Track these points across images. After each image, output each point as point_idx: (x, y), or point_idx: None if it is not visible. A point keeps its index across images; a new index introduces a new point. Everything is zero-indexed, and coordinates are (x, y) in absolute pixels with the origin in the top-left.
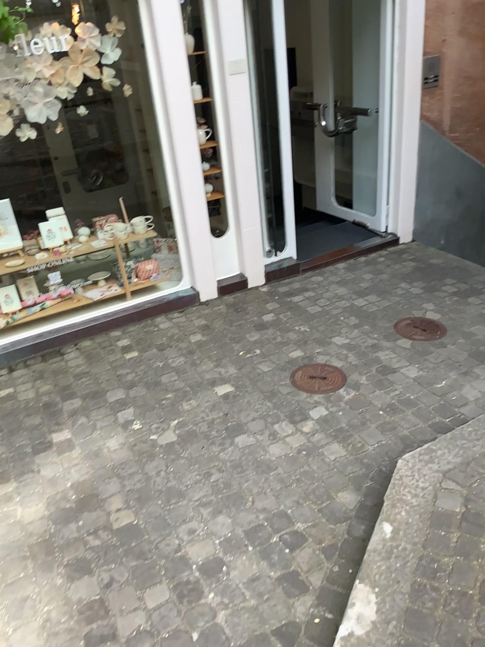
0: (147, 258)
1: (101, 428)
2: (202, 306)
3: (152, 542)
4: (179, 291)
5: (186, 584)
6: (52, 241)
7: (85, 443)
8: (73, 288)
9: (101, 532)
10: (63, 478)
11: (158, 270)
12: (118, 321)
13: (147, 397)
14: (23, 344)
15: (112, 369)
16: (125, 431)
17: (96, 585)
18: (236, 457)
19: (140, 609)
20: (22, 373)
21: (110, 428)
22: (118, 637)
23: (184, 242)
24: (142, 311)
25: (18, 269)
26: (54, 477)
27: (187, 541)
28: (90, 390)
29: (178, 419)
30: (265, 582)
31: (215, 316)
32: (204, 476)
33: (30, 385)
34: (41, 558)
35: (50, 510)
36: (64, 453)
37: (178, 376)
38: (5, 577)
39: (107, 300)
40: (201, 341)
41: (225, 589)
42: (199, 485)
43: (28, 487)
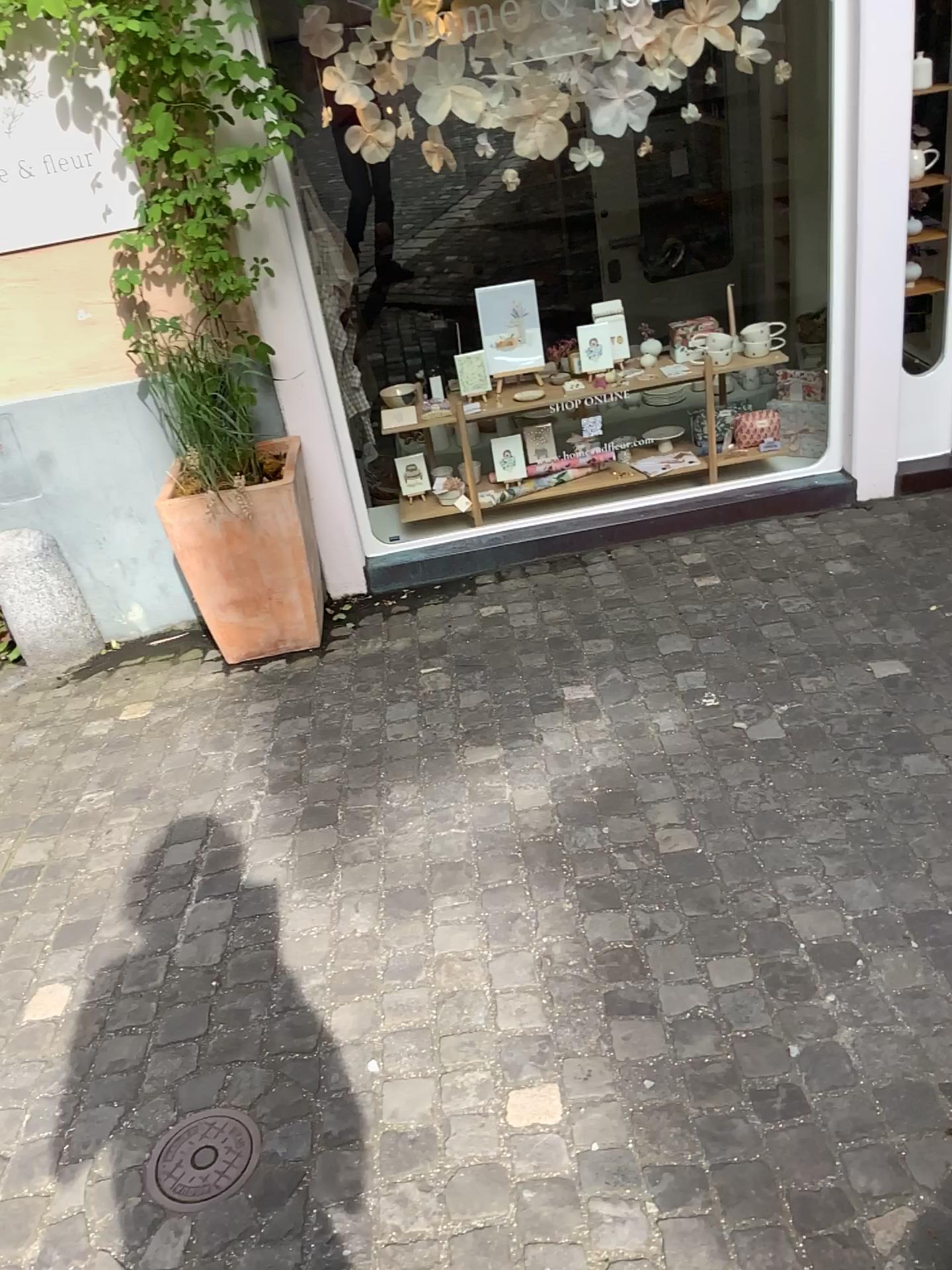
0: (756, 410)
1: (646, 693)
2: (855, 513)
3: (728, 890)
4: (813, 476)
5: (786, 968)
6: (592, 360)
7: (618, 713)
8: (612, 450)
9: (639, 852)
10: (580, 758)
11: (776, 435)
12: (690, 518)
13: (734, 656)
14: (522, 536)
15: (673, 600)
16: (690, 705)
17: (629, 927)
18: (900, 789)
19: (702, 982)
20: (515, 584)
21: (664, 696)
22: (664, 1011)
23: (841, 380)
24: (736, 506)
25: (531, 405)
26: (565, 753)
27: (792, 903)
28: (632, 629)
29: (790, 704)
30: (937, 1003)
31: (880, 533)
32: (832, 808)
33: (528, 605)
34: (541, 867)
35: (557, 801)
36: (584, 721)
37: (796, 631)
38: (486, 880)
39: (674, 480)
40: (847, 575)
41: (859, 995)
42: (822, 820)
43: (523, 760)
